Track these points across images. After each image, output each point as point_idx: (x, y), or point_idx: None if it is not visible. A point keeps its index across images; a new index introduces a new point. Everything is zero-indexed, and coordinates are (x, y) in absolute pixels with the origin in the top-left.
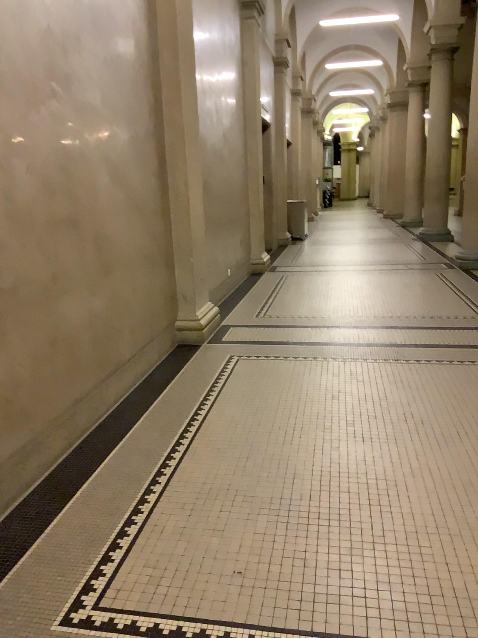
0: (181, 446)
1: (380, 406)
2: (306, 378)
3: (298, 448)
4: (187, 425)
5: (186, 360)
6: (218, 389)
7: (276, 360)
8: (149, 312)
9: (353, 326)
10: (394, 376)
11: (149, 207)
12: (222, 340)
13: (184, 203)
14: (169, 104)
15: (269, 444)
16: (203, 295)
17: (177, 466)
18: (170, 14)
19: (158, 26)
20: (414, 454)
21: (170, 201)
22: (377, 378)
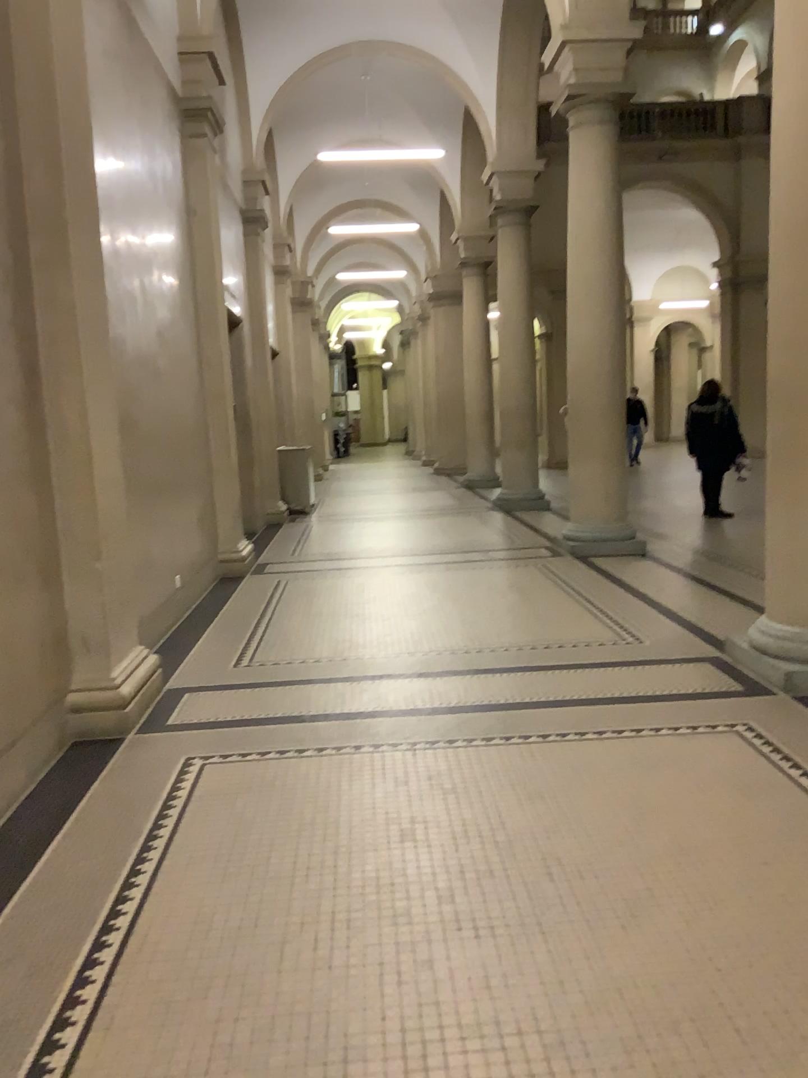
0: (81, 1015)
1: (500, 852)
2: (345, 798)
3: (349, 982)
4: (95, 950)
5: (93, 779)
6: (164, 844)
7: (281, 764)
8: (9, 686)
9: (419, 679)
10: (512, 777)
11: (5, 469)
12: (170, 727)
13: (83, 459)
14: (47, 269)
15: (285, 977)
16: (127, 637)
17: (72, 1076)
18: (46, 102)
19: (20, 122)
20: (587, 964)
21: (53, 456)
22: (480, 785)
